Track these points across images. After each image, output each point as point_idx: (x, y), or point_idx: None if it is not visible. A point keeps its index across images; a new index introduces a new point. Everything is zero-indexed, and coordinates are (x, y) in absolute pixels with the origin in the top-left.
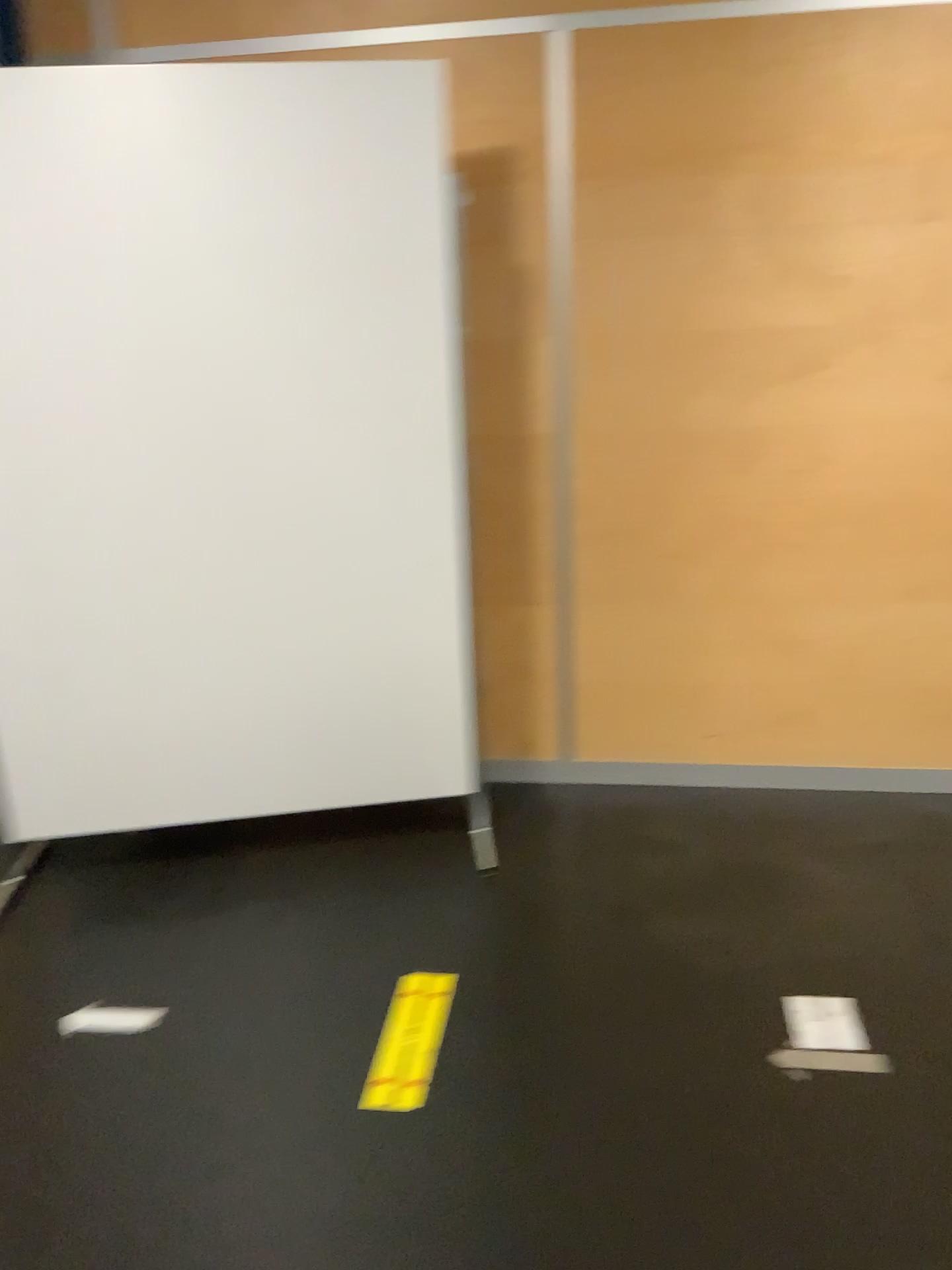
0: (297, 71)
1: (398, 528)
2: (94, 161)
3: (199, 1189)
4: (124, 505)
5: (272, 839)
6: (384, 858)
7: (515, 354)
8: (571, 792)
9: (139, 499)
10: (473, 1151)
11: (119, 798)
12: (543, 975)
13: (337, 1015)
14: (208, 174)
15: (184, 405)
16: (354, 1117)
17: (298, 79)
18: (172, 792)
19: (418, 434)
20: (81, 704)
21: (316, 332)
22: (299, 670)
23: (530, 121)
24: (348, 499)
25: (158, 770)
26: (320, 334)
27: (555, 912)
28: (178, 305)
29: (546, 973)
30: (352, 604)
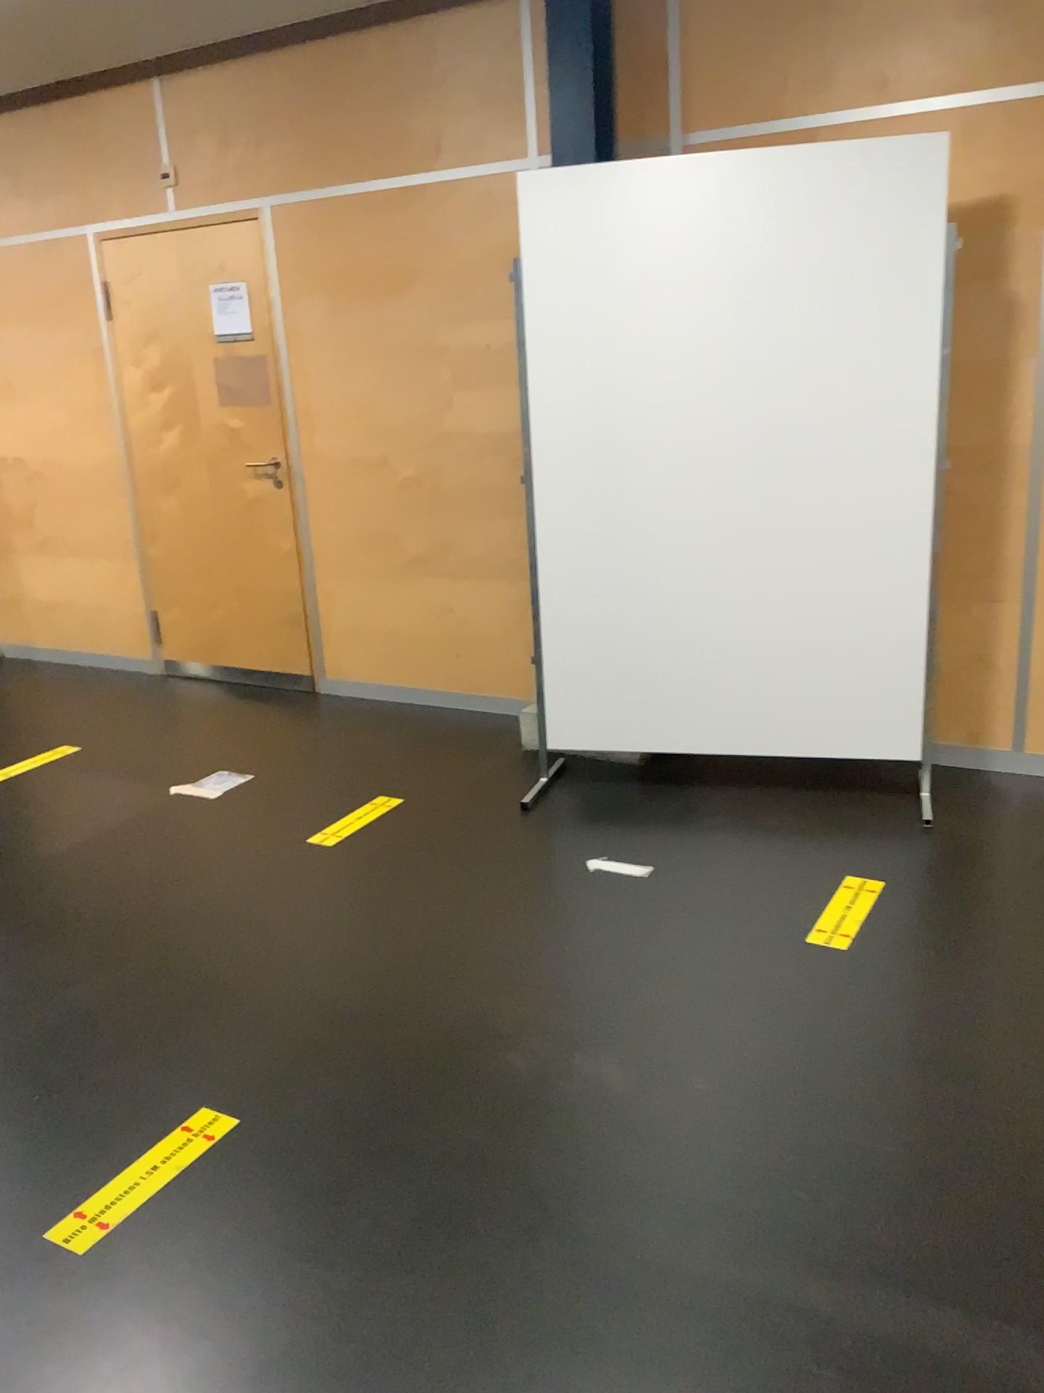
0: (827, 150)
1: (878, 520)
2: (665, 230)
3: (684, 961)
4: (659, 492)
5: (745, 779)
6: (840, 802)
7: (999, 375)
8: (1021, 777)
9: (670, 488)
10: (890, 975)
11: (631, 725)
12: (968, 891)
13: (791, 889)
14: (749, 235)
15: (713, 414)
16: (799, 944)
17: (827, 156)
18: (671, 725)
19: (902, 441)
20: (611, 646)
21: (823, 356)
22: (783, 635)
23: (1029, 172)
24: (836, 493)
25: (662, 706)
26: (826, 358)
27: (988, 855)
28: (716, 337)
29: (971, 890)
30: (832, 582)
